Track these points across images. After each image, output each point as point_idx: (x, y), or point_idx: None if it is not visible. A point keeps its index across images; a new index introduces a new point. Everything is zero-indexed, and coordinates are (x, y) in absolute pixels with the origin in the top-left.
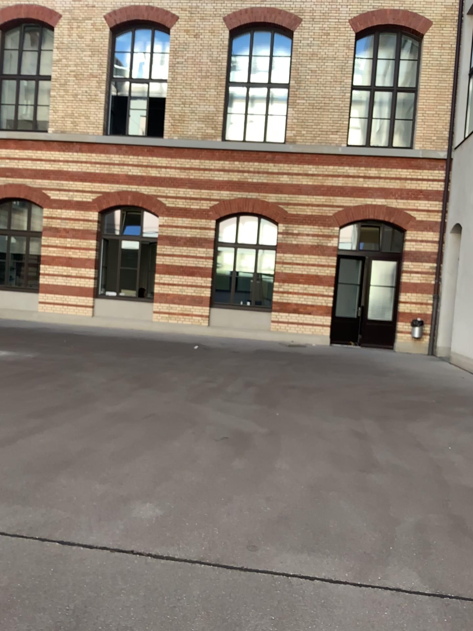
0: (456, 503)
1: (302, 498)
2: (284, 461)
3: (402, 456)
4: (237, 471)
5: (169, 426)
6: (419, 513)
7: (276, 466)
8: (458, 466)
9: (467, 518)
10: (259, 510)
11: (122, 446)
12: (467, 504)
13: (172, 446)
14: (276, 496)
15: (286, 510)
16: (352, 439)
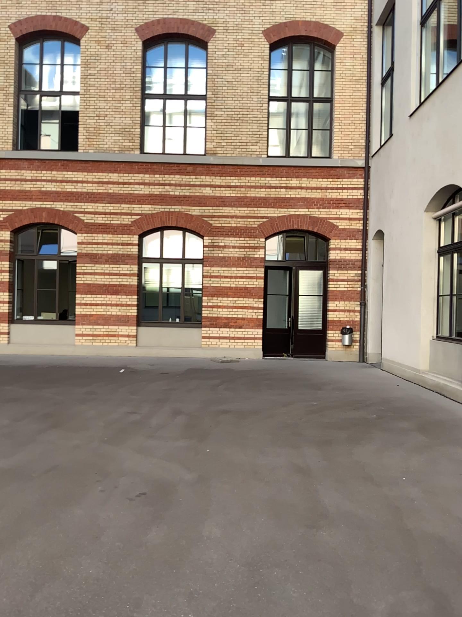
0: (428, 566)
1: (237, 586)
2: (214, 523)
3: (353, 497)
4: (153, 548)
5: (72, 483)
6: (387, 591)
7: (204, 532)
8: (418, 504)
9: (446, 590)
10: (178, 616)
11: (3, 524)
12: (440, 565)
13: (70, 516)
14: (202, 587)
15: (216, 611)
16: (294, 479)
